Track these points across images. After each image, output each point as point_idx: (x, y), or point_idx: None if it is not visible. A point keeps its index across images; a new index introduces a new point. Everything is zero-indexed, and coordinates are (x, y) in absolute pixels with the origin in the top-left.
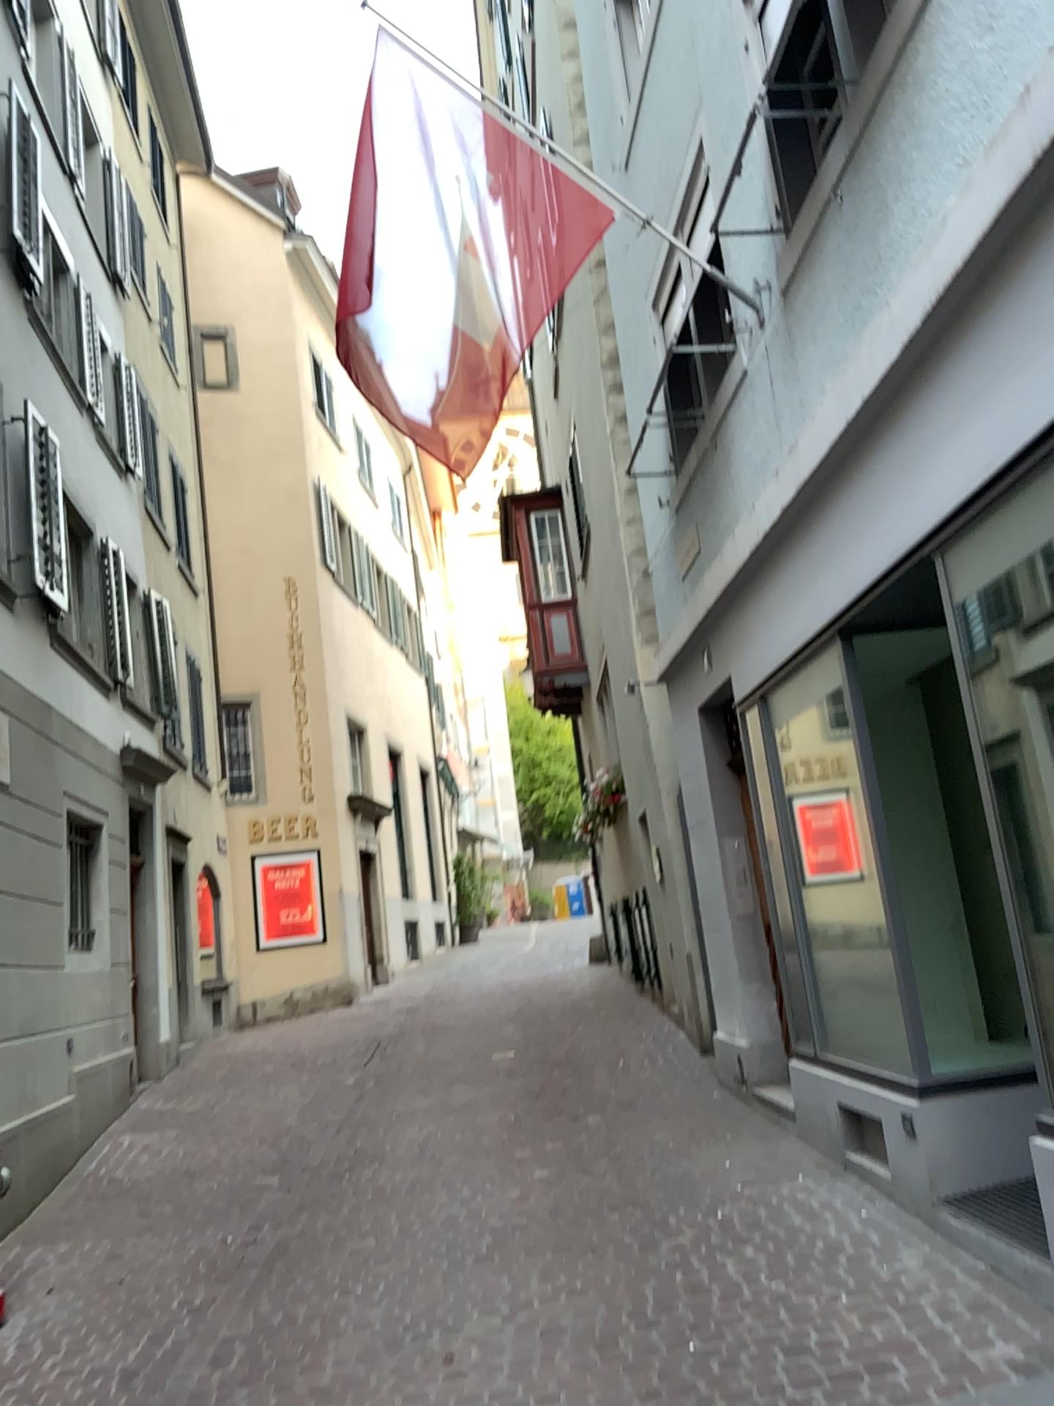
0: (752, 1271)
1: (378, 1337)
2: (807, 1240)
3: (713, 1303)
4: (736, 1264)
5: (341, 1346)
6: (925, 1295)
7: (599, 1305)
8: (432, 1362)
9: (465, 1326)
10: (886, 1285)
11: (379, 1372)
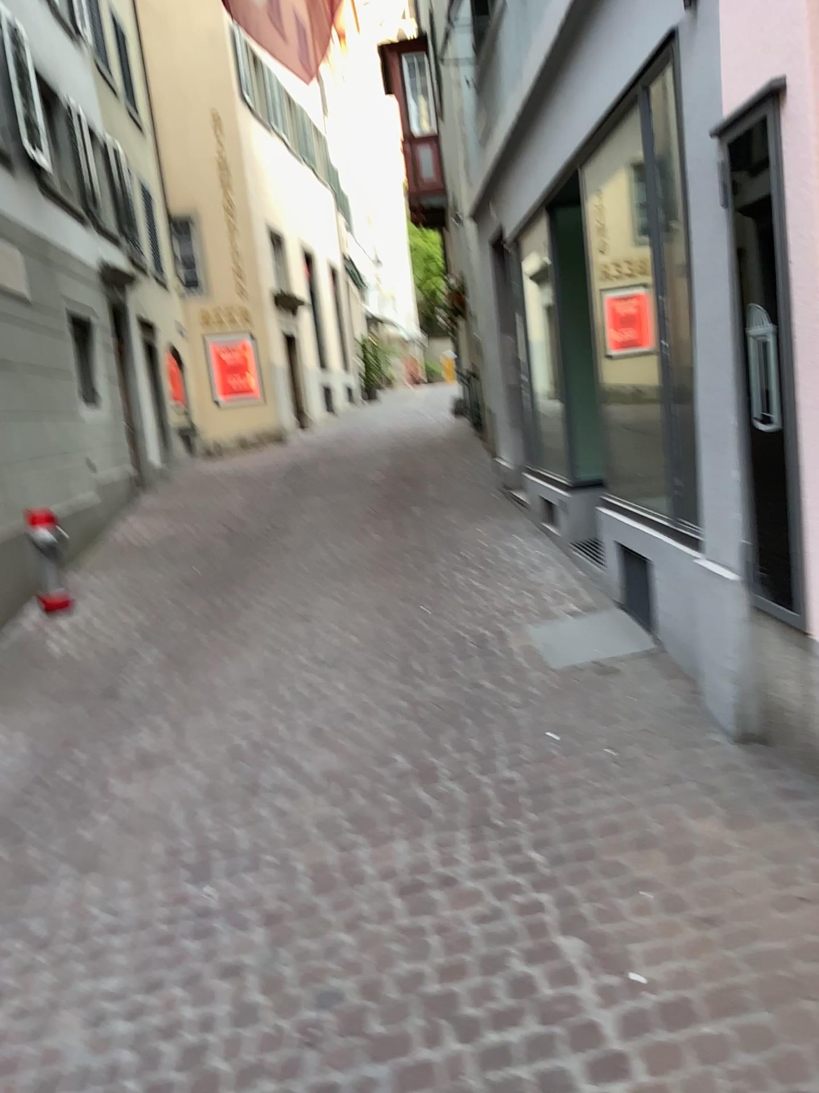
0: (467, 579)
1: (268, 609)
2: (502, 565)
3: (441, 592)
4: (460, 576)
5: (249, 613)
6: (547, 587)
7: (384, 594)
8: (294, 618)
9: (314, 604)
10: (529, 583)
11: (267, 623)
